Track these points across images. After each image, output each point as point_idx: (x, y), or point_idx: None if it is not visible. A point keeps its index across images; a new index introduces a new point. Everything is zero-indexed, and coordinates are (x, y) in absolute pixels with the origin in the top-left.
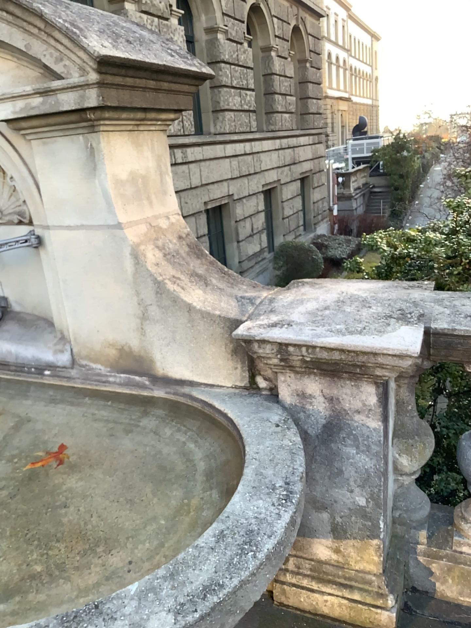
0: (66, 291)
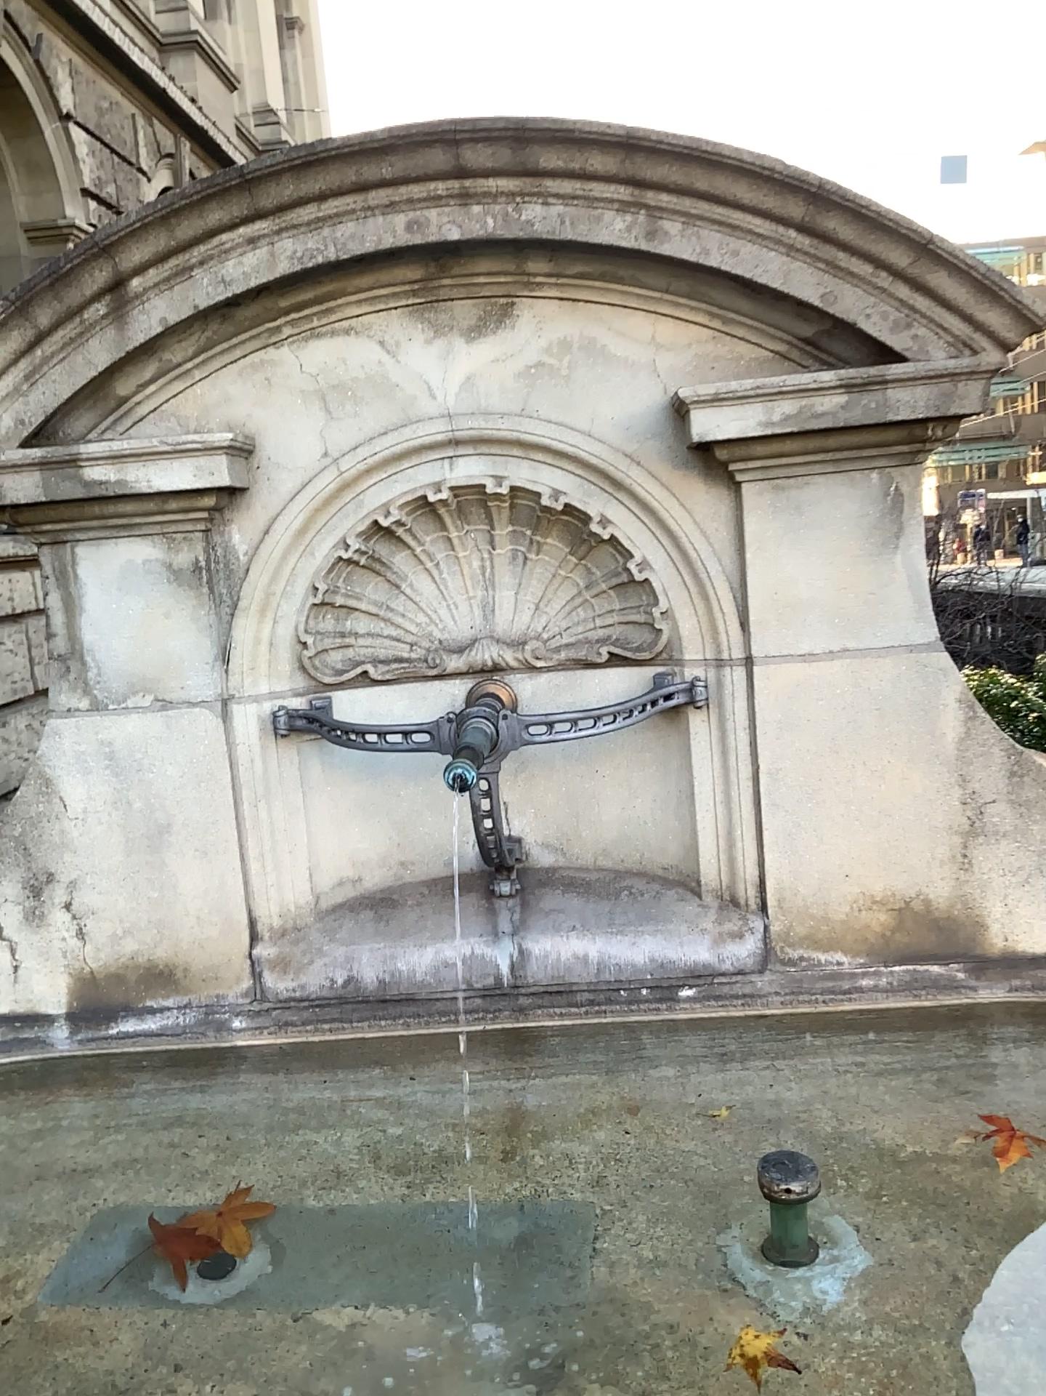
0: (770, 792)
